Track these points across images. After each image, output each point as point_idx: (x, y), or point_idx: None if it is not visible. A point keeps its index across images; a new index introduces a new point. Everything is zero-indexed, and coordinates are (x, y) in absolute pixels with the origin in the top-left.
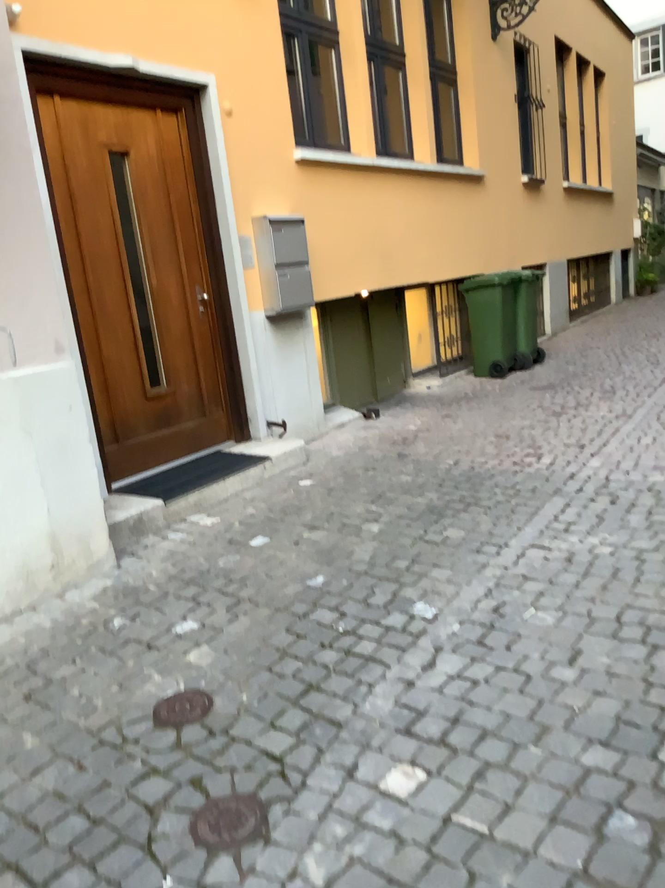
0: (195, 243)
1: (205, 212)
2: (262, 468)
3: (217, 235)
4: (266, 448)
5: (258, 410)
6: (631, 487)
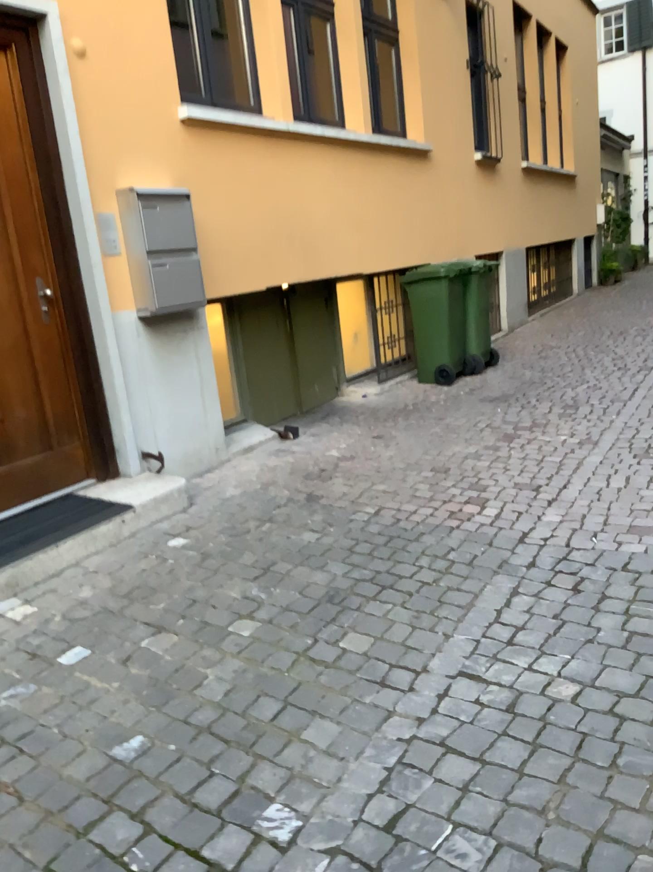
0: (35, 225)
1: (47, 183)
2: (118, 523)
3: (64, 214)
4: (134, 491)
5: (127, 439)
6: (600, 565)
